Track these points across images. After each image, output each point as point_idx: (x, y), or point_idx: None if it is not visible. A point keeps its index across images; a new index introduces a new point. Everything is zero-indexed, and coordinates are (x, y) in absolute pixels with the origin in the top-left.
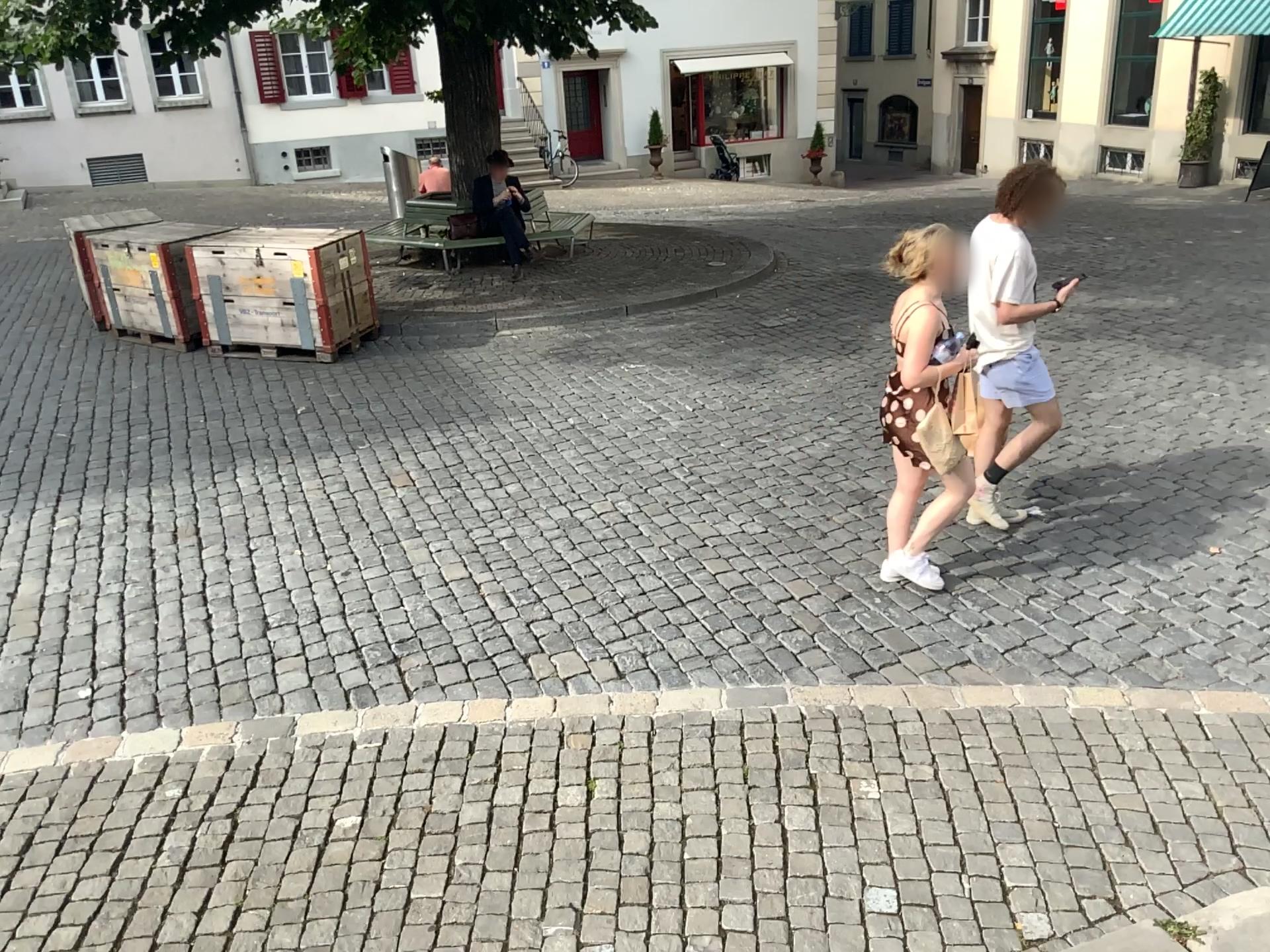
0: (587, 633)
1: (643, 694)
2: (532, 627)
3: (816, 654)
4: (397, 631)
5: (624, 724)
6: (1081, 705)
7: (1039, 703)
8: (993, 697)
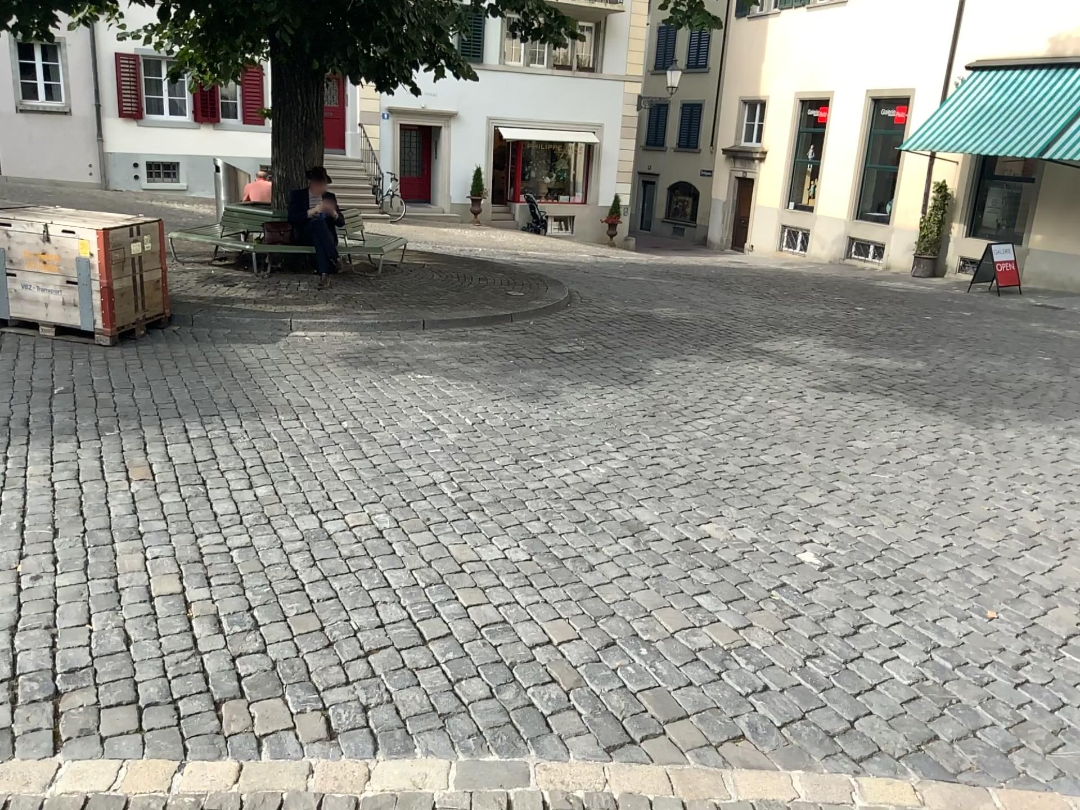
0: (305, 671)
1: (355, 760)
2: (240, 659)
3: (569, 716)
4: (73, 655)
5: (321, 803)
6: (872, 803)
7: (823, 797)
8: (770, 786)
